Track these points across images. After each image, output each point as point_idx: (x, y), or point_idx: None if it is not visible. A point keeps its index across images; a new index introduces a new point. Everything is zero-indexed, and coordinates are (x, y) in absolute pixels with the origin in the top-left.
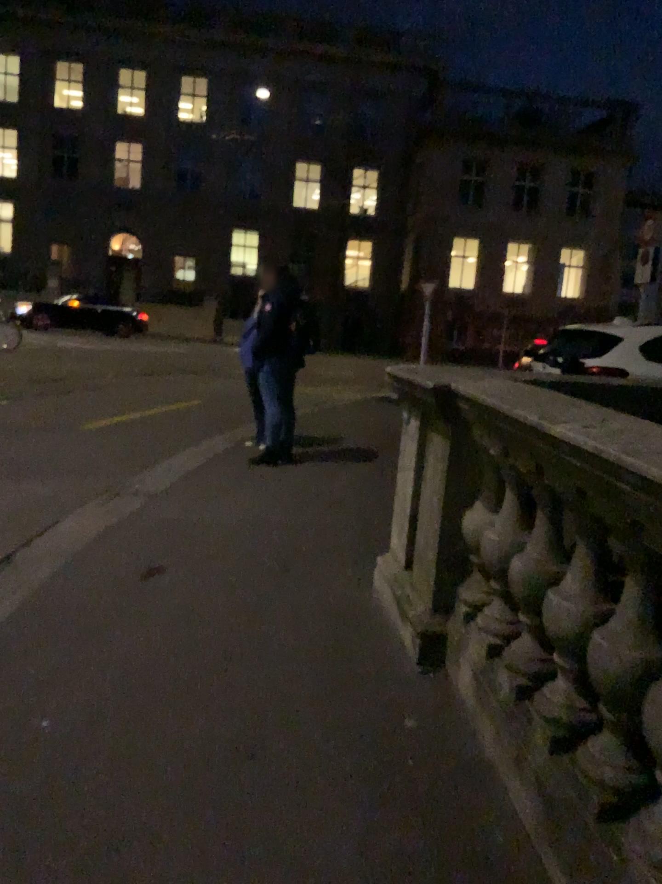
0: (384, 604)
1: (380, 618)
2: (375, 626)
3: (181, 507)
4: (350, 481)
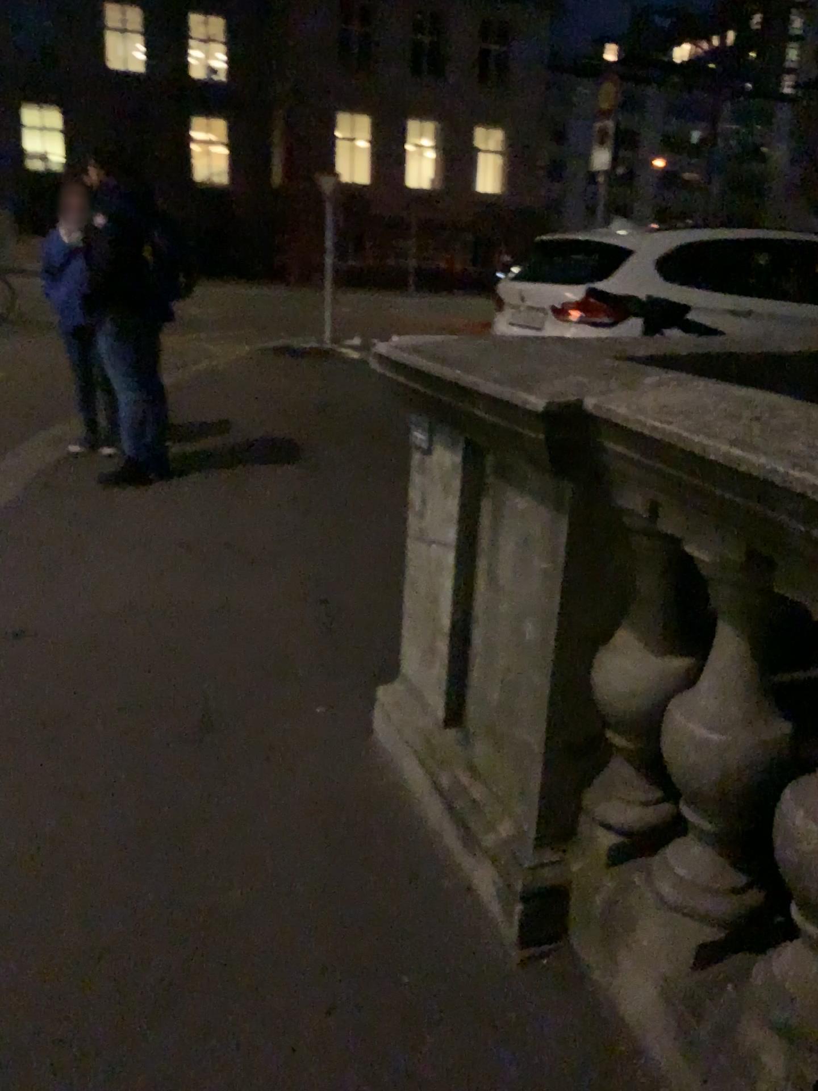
0: (412, 780)
1: (411, 810)
2: (408, 833)
3: (0, 590)
4: (275, 500)
